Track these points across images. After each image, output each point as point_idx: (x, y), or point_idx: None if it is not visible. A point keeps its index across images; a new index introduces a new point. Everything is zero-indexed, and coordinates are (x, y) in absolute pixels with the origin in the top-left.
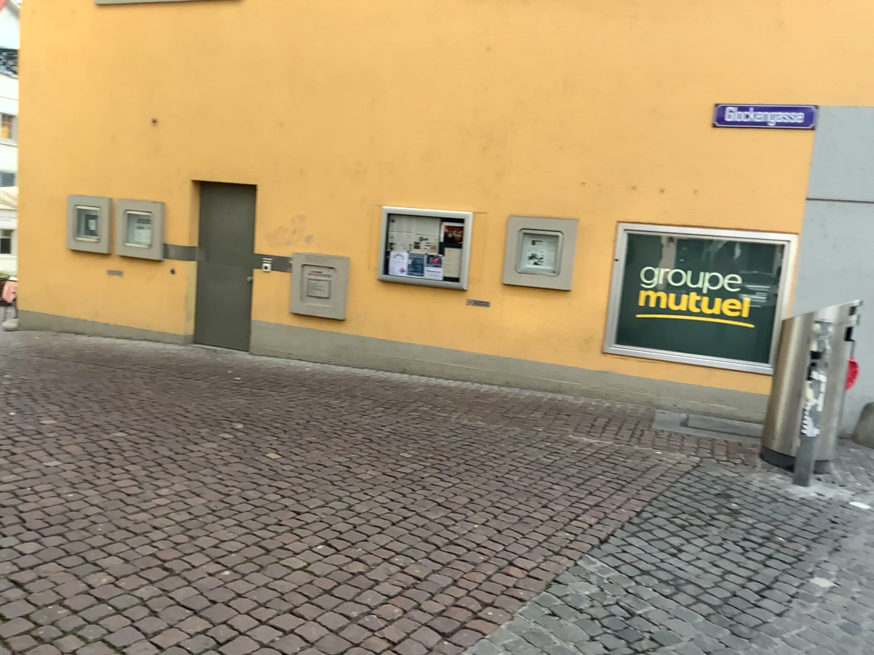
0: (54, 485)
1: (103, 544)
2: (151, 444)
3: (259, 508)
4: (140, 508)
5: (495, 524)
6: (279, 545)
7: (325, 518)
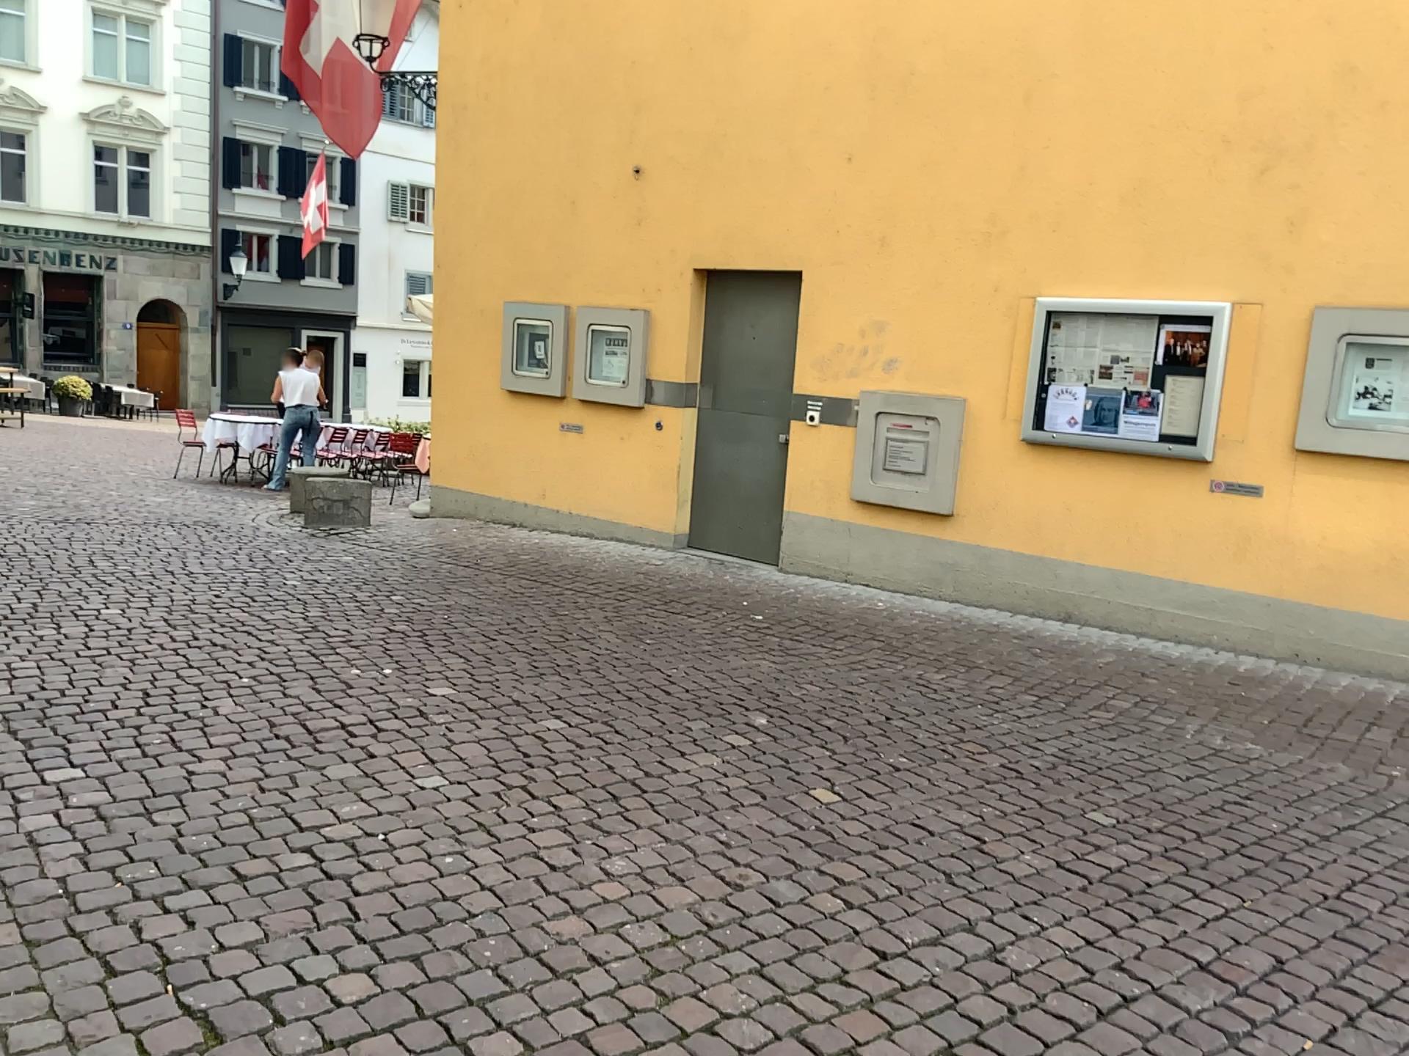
0: (423, 836)
1: (487, 1000)
2: (603, 754)
3: (800, 931)
4: (568, 909)
5: (1357, 1045)
6: (846, 1048)
7: (944, 977)
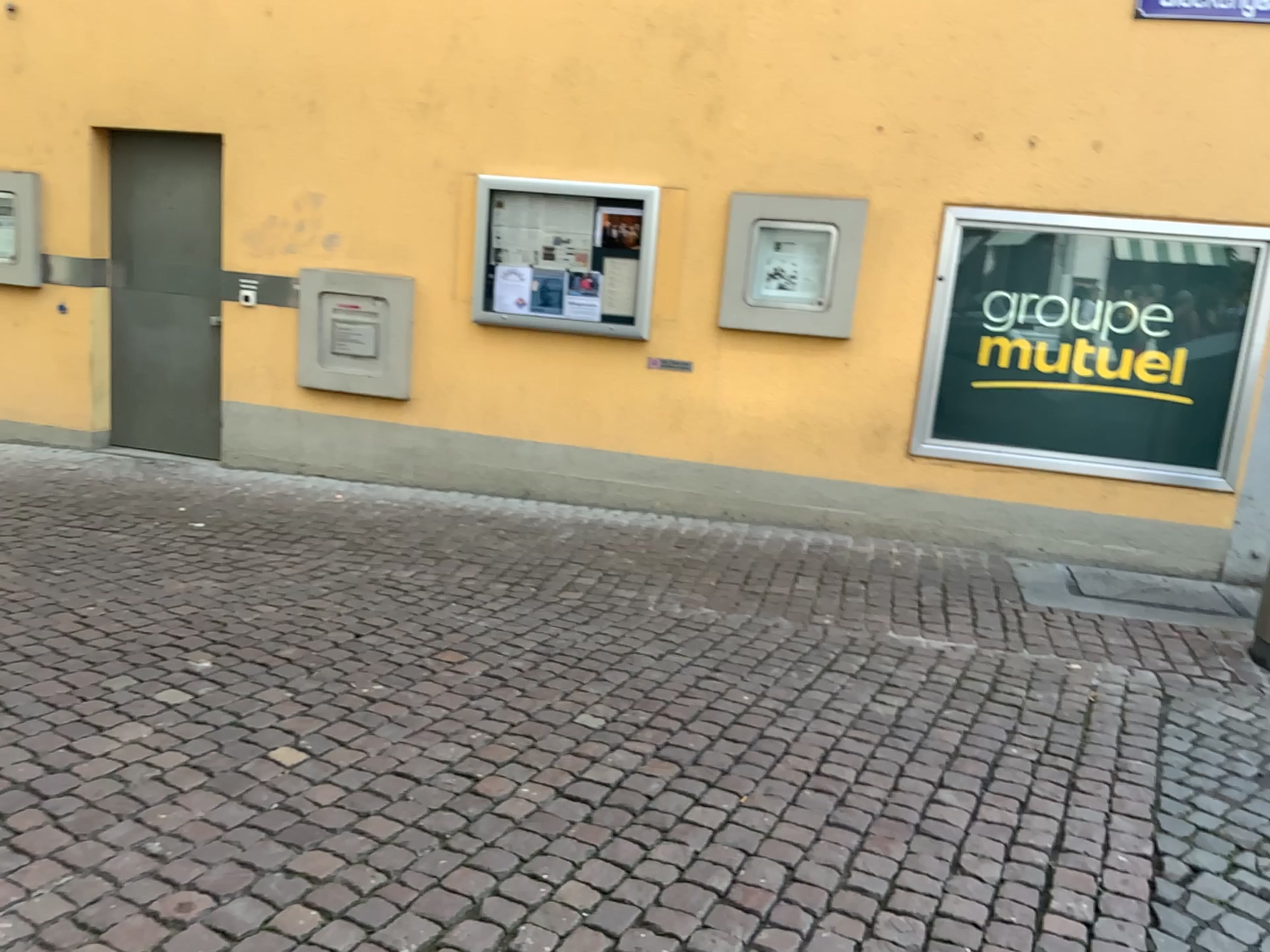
0: None
1: None
2: None
3: None
4: None
5: None
6: None
7: None
